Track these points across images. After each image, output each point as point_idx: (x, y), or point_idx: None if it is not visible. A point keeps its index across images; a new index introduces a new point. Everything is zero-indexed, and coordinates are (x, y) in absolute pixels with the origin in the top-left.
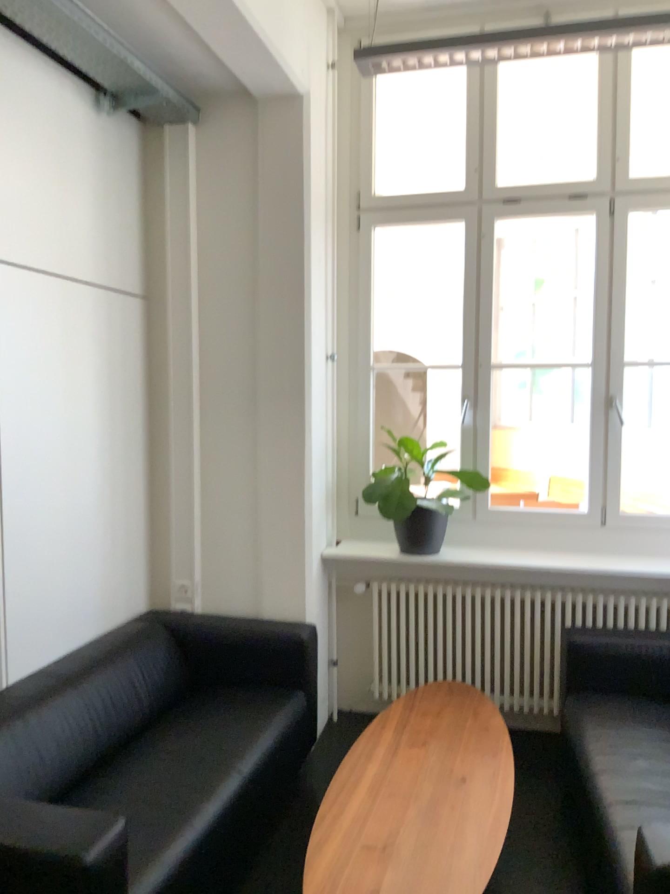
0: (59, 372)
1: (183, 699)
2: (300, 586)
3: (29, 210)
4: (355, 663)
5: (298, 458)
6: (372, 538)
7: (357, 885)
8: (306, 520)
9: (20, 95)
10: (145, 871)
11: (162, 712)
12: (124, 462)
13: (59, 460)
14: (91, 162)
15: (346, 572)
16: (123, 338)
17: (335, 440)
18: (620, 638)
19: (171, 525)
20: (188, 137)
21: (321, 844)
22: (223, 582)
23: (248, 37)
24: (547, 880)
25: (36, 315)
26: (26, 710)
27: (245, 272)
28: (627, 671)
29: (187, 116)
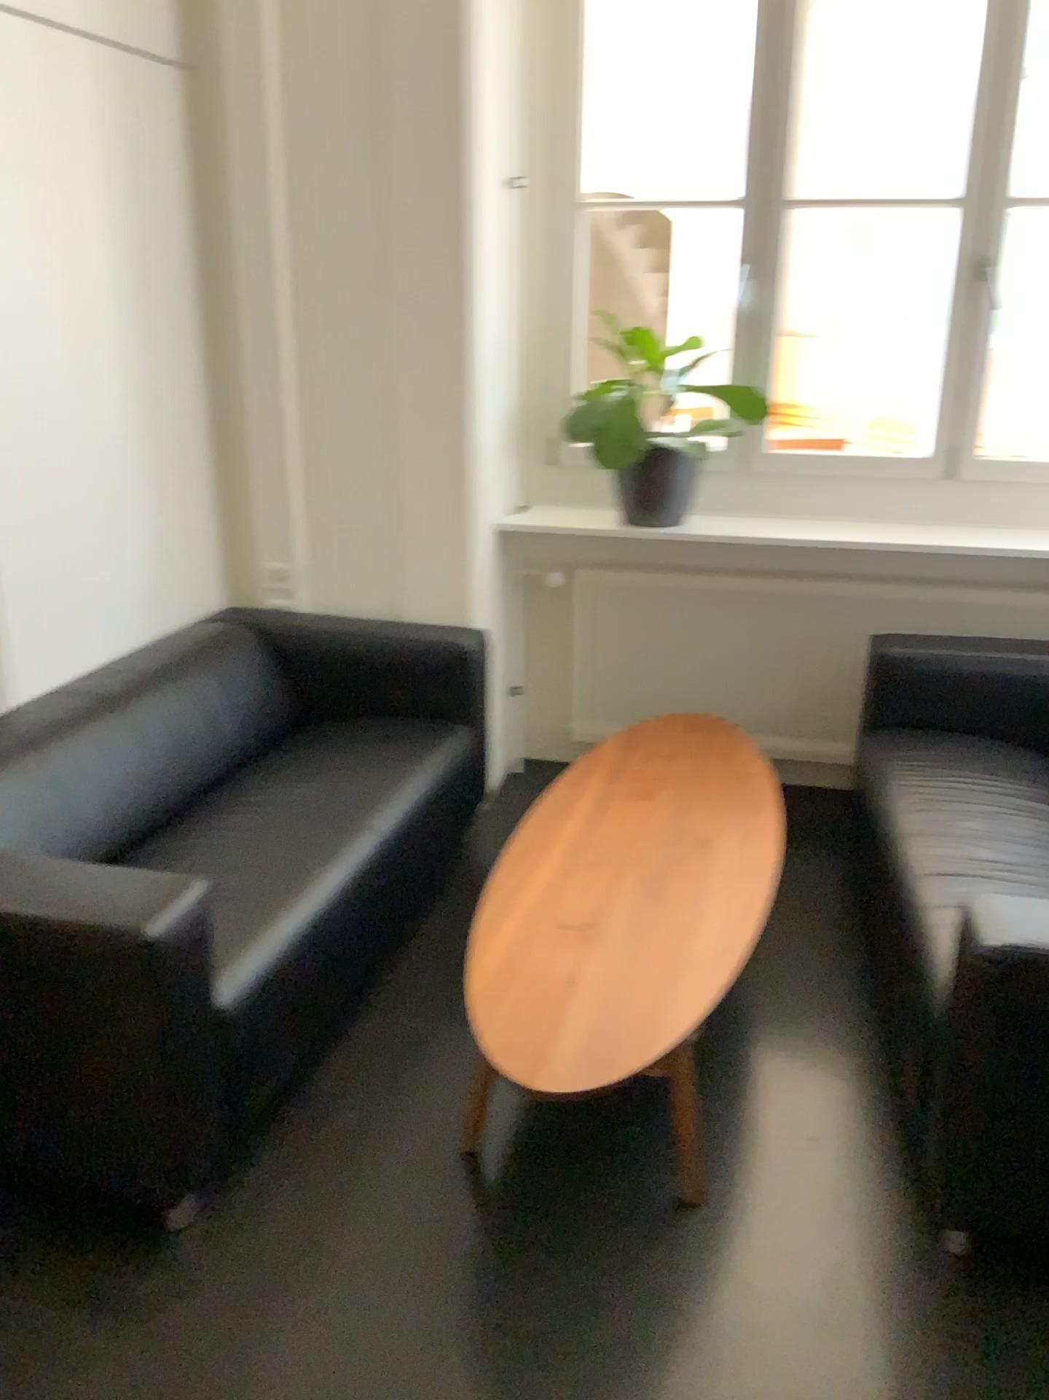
0: (49, 200)
1: (287, 737)
2: (462, 571)
3: None
4: (548, 692)
5: (458, 363)
6: (577, 502)
7: (549, 975)
8: (472, 467)
9: None
10: (243, 958)
11: (256, 753)
12: (173, 368)
13: (64, 358)
14: None
15: (535, 554)
16: (155, 147)
17: (518, 338)
18: (956, 651)
19: (255, 475)
20: None
21: (497, 925)
22: (342, 566)
23: None
24: (819, 977)
25: None
26: (48, 745)
27: (362, 23)
28: (962, 699)
29: None
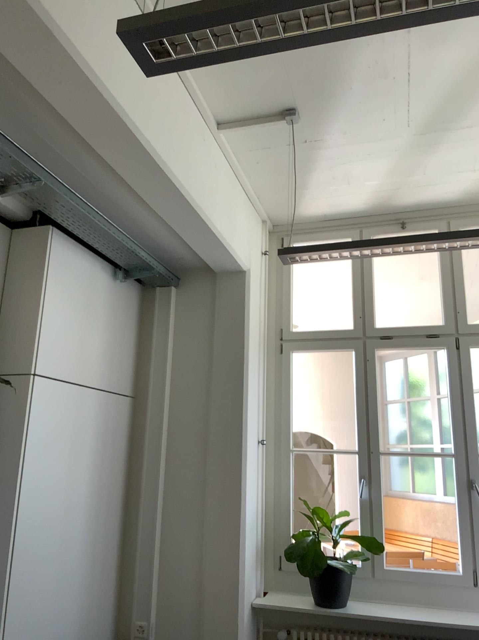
0: (66, 451)
1: None
2: (233, 632)
3: (61, 341)
4: None
5: (235, 522)
6: (291, 591)
7: None
8: (239, 575)
9: (65, 270)
10: None
11: None
12: (105, 521)
13: (57, 520)
14: (104, 310)
15: (270, 621)
16: (114, 427)
17: (263, 507)
18: None
19: (135, 574)
20: (169, 294)
21: None
22: (172, 626)
23: (211, 237)
24: None
25: (56, 411)
26: None
27: (202, 382)
28: None
29: (170, 281)
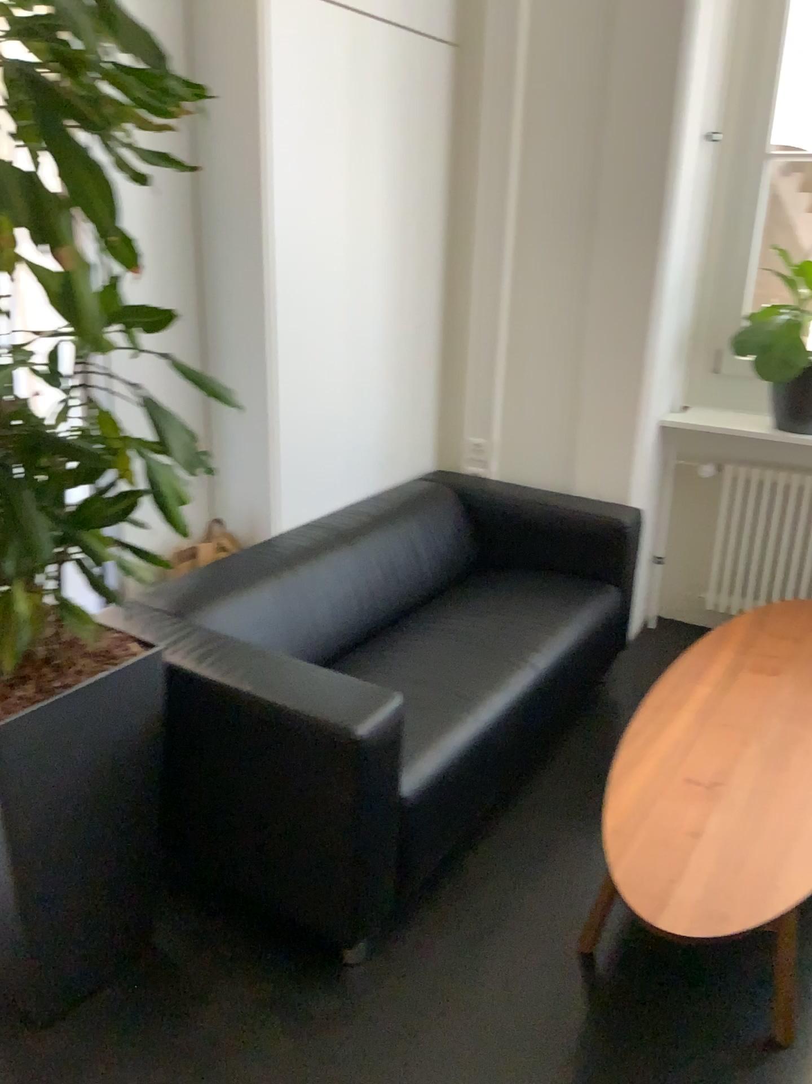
0: (343, 148)
1: (468, 576)
2: (625, 458)
3: None
4: (683, 563)
5: (644, 287)
6: (728, 408)
7: (671, 818)
8: (644, 374)
9: None
10: (420, 755)
11: (444, 586)
12: (416, 280)
13: (339, 269)
14: None
15: (687, 449)
16: (424, 108)
17: (695, 268)
18: None
19: (468, 367)
20: None
21: (629, 764)
22: (527, 444)
23: None
24: None
25: (317, 66)
26: (295, 562)
27: (599, 7)
28: None
29: None
